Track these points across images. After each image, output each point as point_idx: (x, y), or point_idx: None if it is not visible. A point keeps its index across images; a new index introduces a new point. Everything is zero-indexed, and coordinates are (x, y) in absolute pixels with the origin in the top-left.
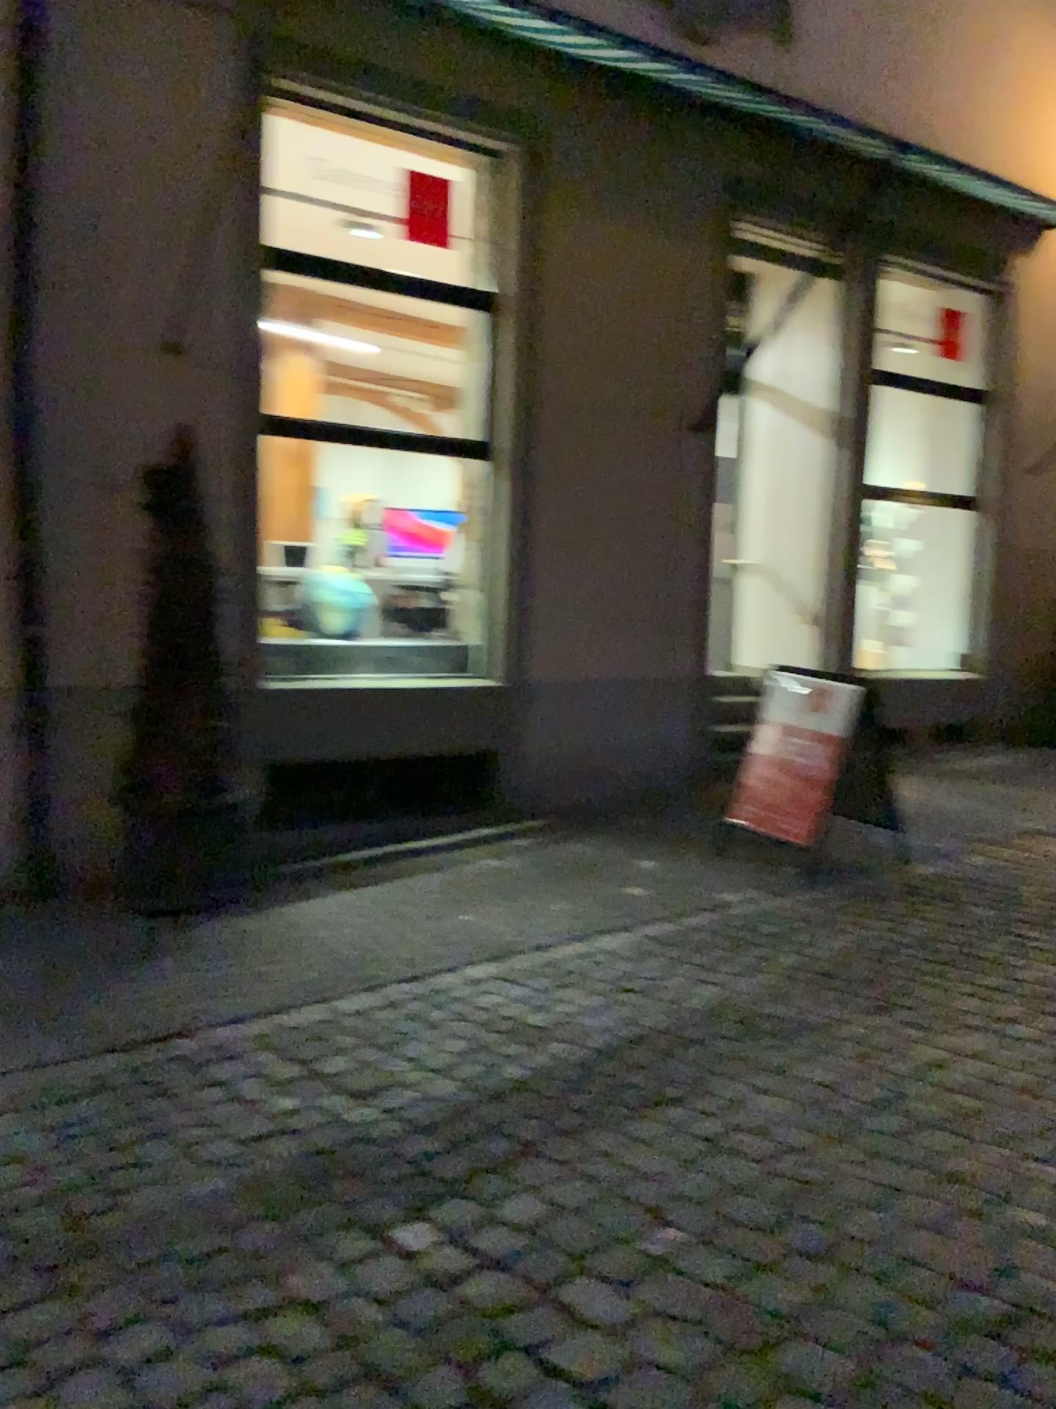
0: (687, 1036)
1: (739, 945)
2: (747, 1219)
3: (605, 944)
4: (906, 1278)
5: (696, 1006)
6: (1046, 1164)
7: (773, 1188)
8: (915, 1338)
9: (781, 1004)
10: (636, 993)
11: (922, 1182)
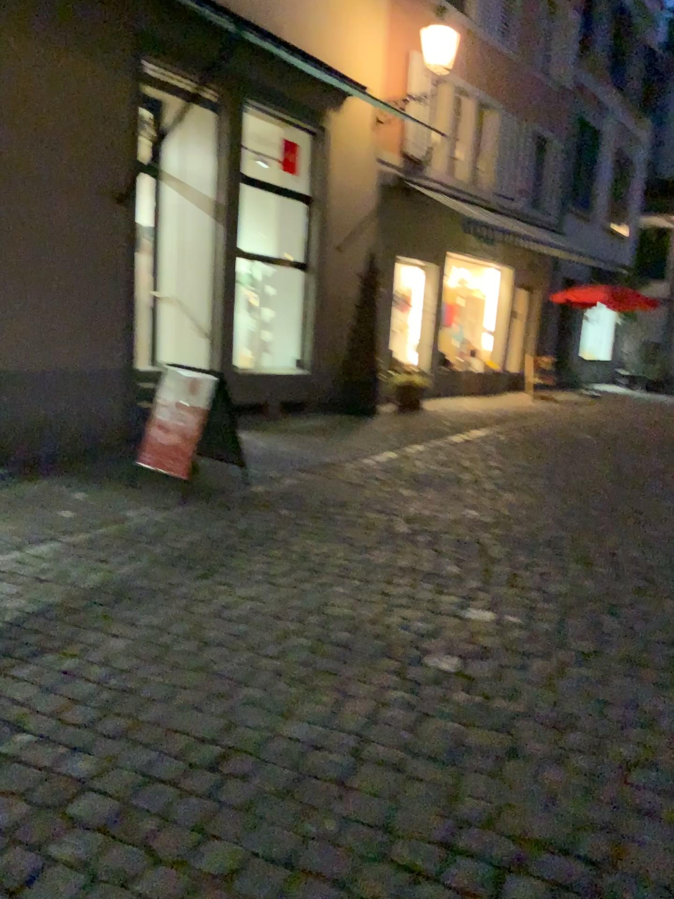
0: (70, 607)
1: (125, 544)
2: (72, 722)
3: (32, 550)
4: (163, 743)
5: (83, 586)
6: (269, 661)
7: (96, 699)
8: (157, 779)
9: (140, 580)
10: (44, 581)
11: (192, 682)
